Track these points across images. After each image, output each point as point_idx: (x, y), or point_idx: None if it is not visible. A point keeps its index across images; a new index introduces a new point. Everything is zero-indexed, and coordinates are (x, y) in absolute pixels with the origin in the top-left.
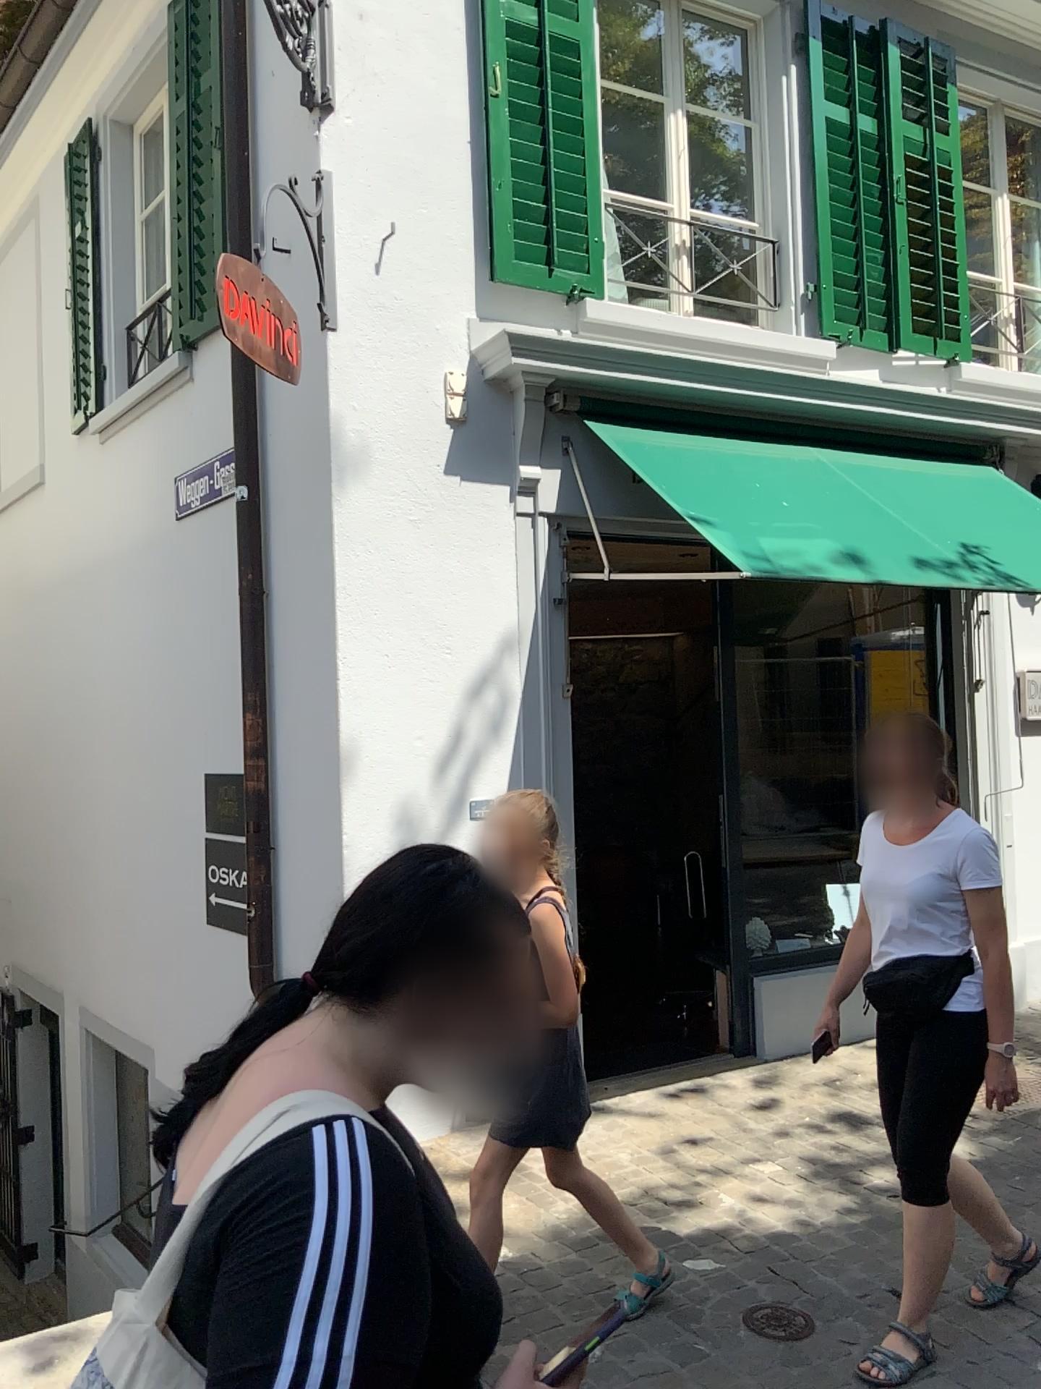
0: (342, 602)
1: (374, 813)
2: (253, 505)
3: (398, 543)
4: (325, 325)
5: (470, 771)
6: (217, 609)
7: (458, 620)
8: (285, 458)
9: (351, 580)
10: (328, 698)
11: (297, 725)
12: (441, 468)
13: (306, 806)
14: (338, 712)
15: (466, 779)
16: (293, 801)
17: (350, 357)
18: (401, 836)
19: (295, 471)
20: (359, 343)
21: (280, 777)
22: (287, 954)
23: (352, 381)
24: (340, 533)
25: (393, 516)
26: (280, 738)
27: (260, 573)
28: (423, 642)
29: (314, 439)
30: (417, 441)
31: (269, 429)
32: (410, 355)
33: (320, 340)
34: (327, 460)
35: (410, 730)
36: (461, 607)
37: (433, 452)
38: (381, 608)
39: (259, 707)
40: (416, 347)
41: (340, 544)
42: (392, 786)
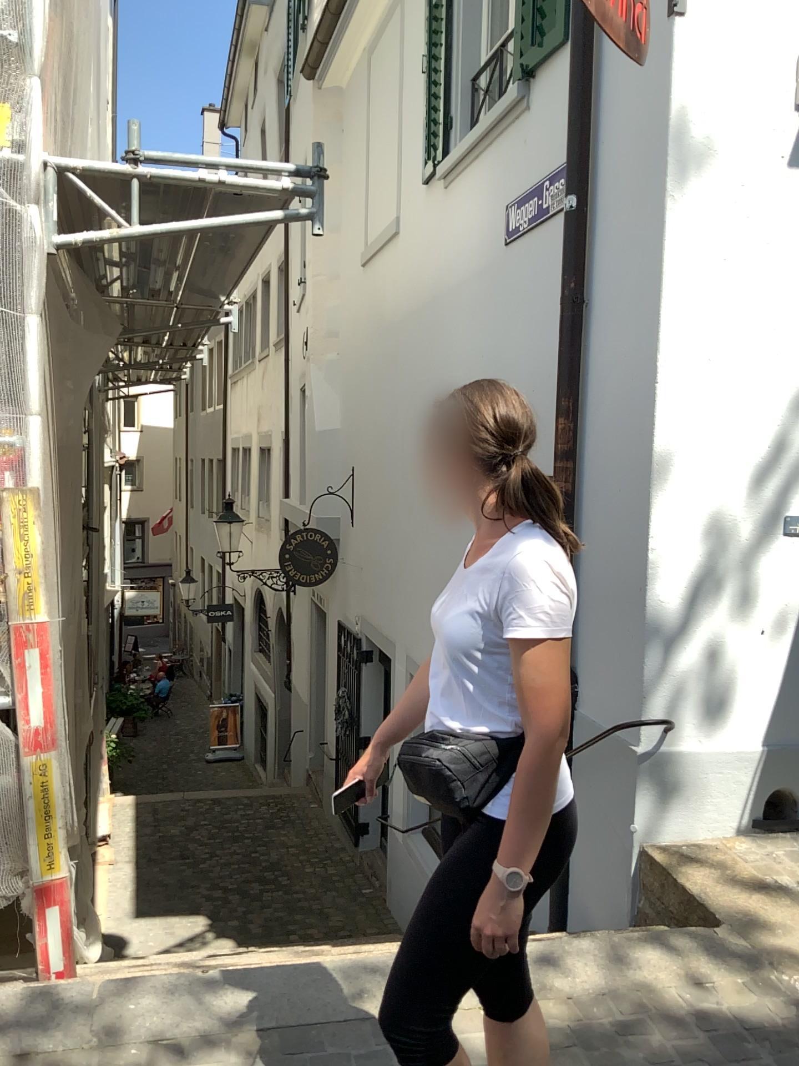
0: (668, 303)
1: (684, 517)
2: (580, 215)
3: (732, 242)
4: (671, 12)
5: (788, 484)
6: (538, 322)
7: (789, 326)
8: (618, 162)
9: (679, 281)
10: (646, 401)
11: (611, 429)
12: (784, 162)
13: (615, 507)
14: (656, 416)
15: (783, 491)
16: (602, 501)
17: (695, 43)
18: (711, 543)
19: (627, 174)
20: (706, 28)
21: (591, 477)
22: (586, 643)
23: (695, 69)
24: (671, 232)
25: (728, 214)
26: (593, 441)
27: (585, 281)
28: (749, 347)
29: (649, 136)
30: (760, 132)
31: (603, 134)
32: (761, 37)
33: (664, 29)
34: (662, 156)
35: (729, 437)
36: (793, 312)
37: (778, 143)
38: (707, 311)
39: (575, 411)
40: (768, 26)
41: (670, 243)
42: (705, 494)
